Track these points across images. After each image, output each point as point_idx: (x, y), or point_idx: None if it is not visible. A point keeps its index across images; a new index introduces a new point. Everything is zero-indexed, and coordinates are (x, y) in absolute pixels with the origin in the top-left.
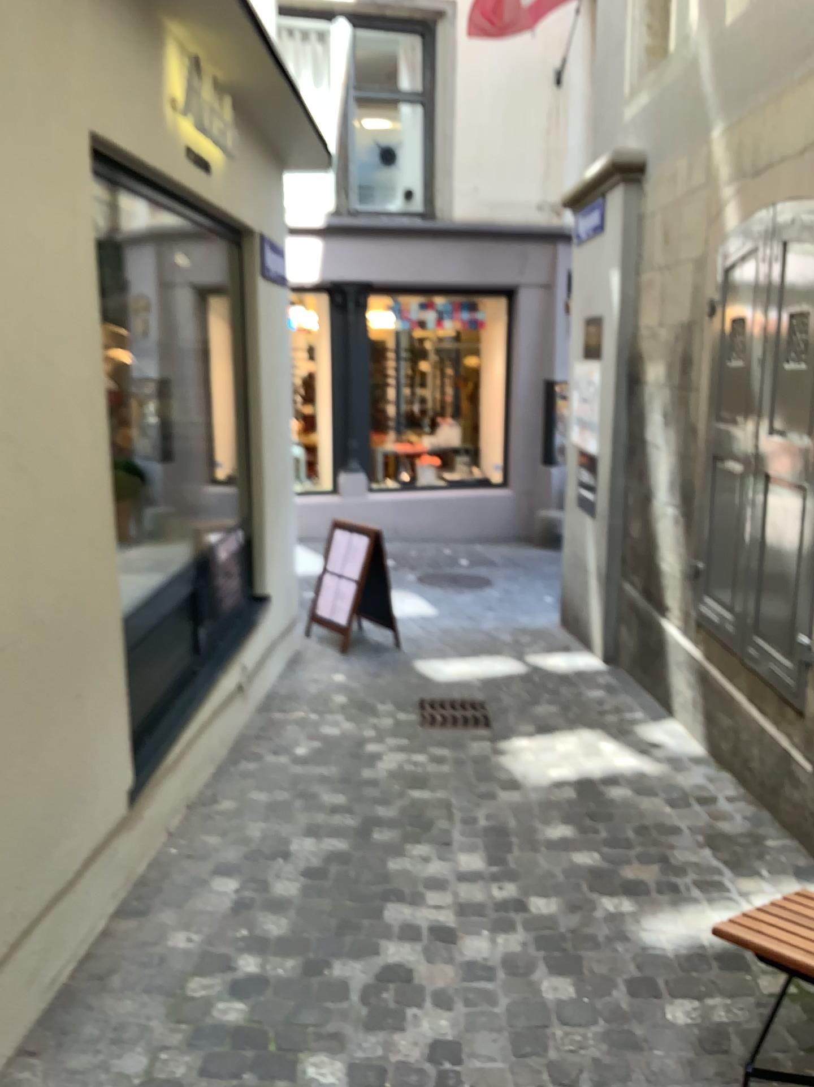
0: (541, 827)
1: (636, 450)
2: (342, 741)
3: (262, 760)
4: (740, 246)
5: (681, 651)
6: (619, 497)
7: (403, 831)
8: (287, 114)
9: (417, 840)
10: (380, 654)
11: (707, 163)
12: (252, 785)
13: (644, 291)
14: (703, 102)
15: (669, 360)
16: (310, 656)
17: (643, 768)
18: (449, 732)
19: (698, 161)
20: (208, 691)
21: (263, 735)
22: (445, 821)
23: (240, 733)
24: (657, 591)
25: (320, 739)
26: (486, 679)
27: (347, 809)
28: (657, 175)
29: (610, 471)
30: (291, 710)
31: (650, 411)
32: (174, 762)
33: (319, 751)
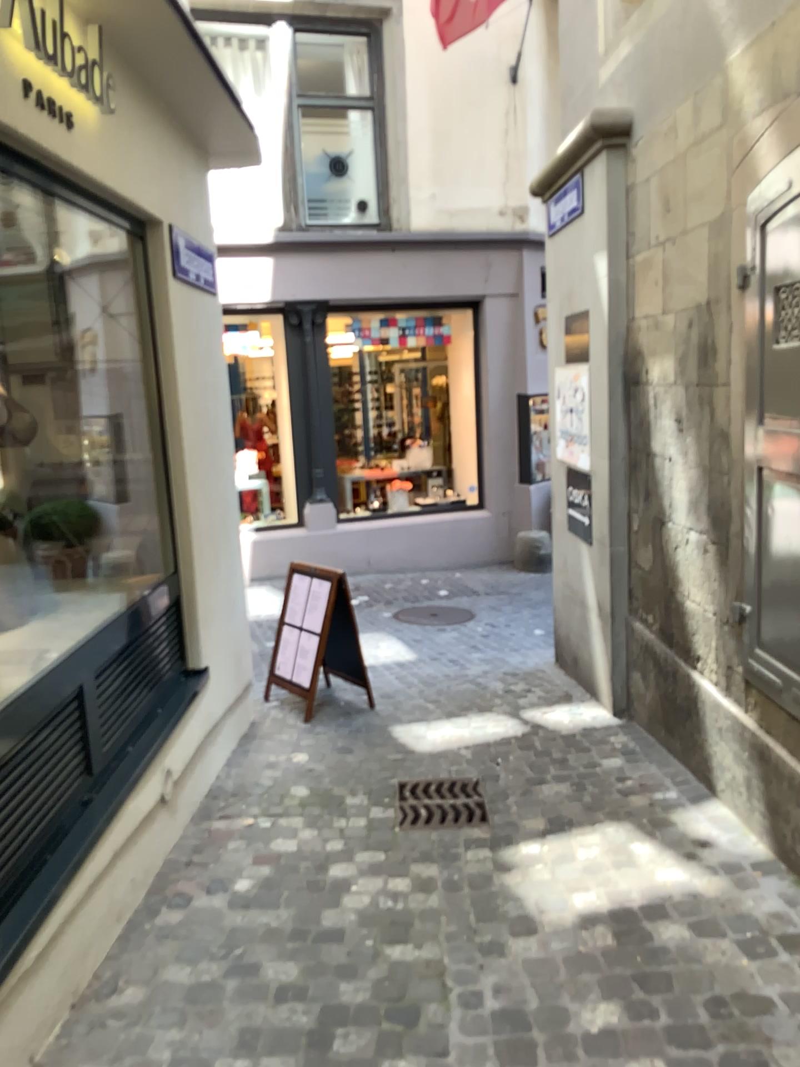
0: (575, 1013)
1: (642, 465)
2: (299, 863)
3: (188, 909)
4: (786, 189)
5: (726, 719)
6: (623, 522)
7: (376, 1034)
8: (185, 65)
9: (399, 1052)
10: (350, 722)
11: (724, 97)
12: (169, 957)
13: (642, 274)
14: (711, 22)
15: (685, 352)
16: (267, 731)
17: (697, 888)
18: (437, 837)
19: (709, 98)
20: (104, 827)
21: (194, 864)
22: (438, 1008)
23: (164, 863)
24: (685, 639)
25: (269, 864)
26: (478, 749)
27: (299, 994)
28: (651, 131)
29: (607, 490)
30: (234, 818)
31: (659, 417)
32: (36, 960)
33: (266, 886)
